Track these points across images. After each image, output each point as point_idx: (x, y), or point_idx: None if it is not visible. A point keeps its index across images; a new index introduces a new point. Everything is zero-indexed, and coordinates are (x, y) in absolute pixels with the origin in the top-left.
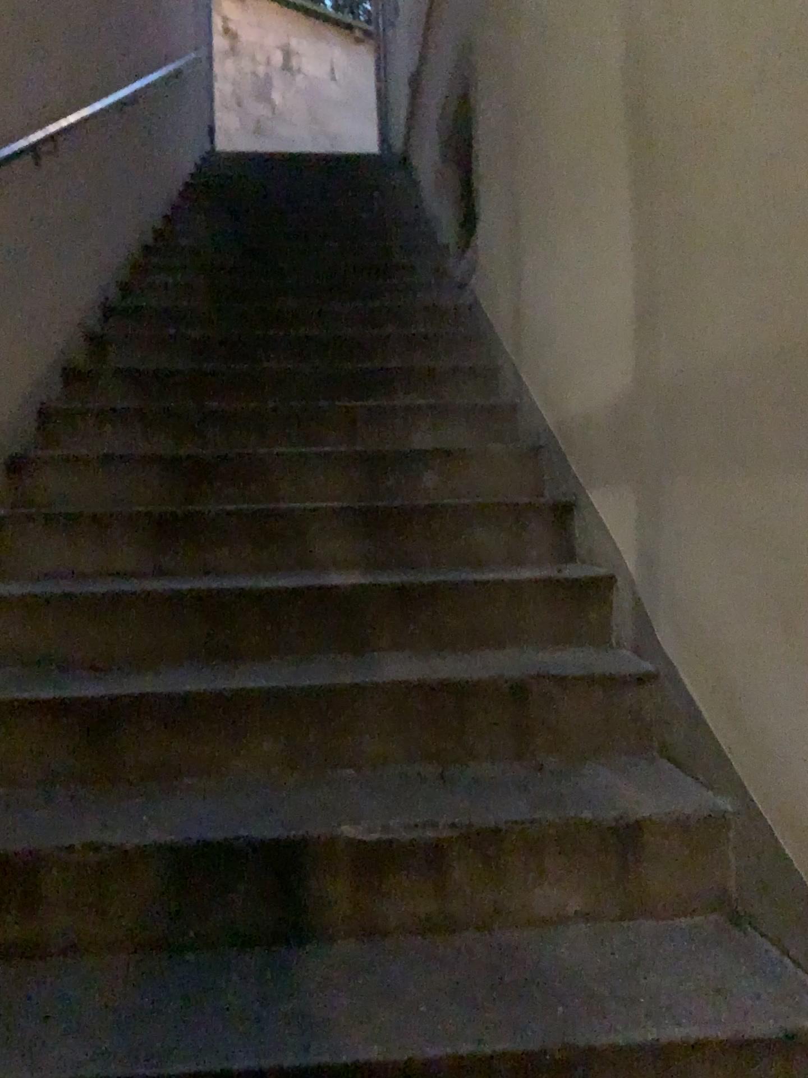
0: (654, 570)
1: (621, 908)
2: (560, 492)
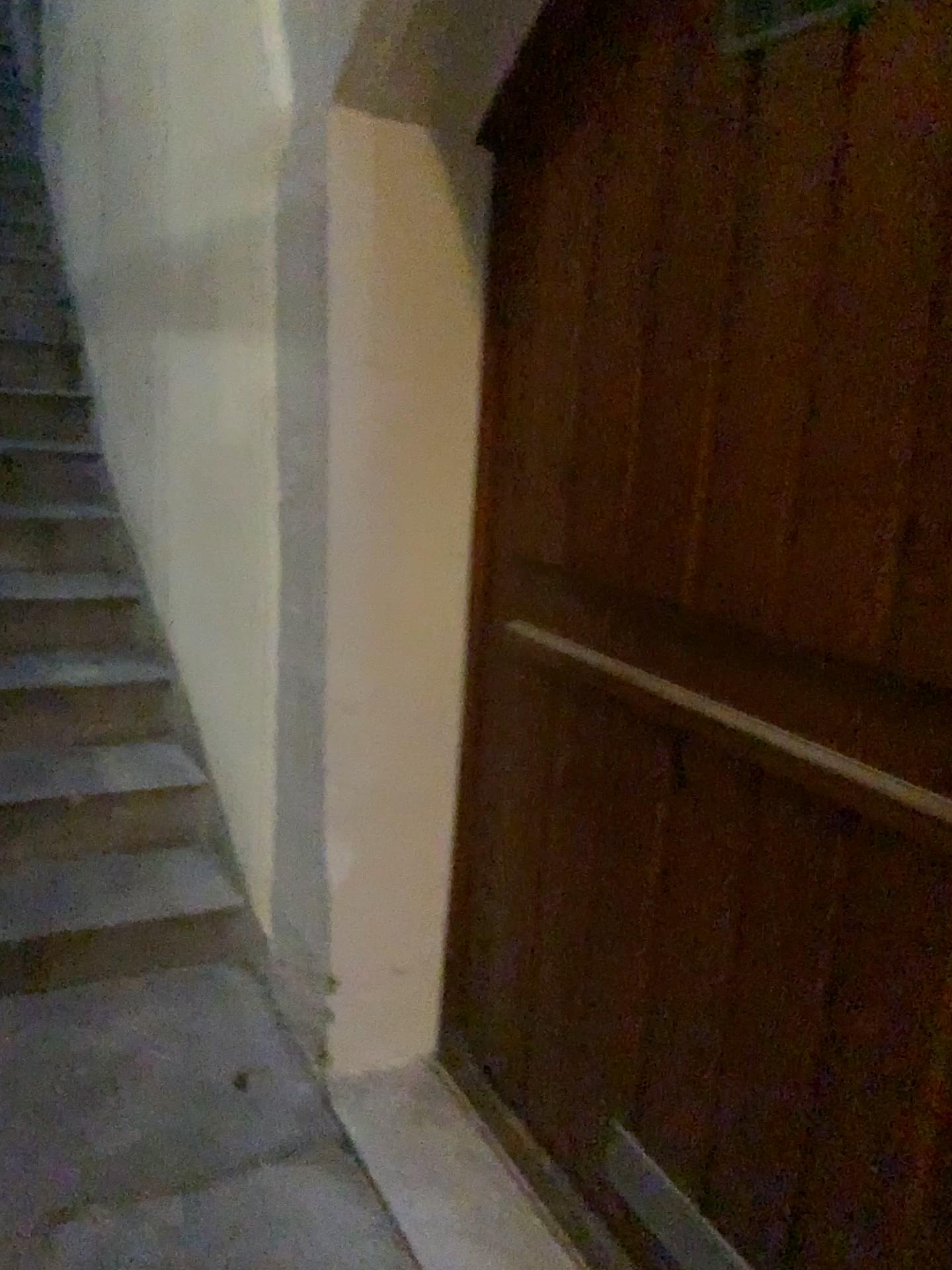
0: (103, 388)
1: (47, 563)
2: (75, 336)
